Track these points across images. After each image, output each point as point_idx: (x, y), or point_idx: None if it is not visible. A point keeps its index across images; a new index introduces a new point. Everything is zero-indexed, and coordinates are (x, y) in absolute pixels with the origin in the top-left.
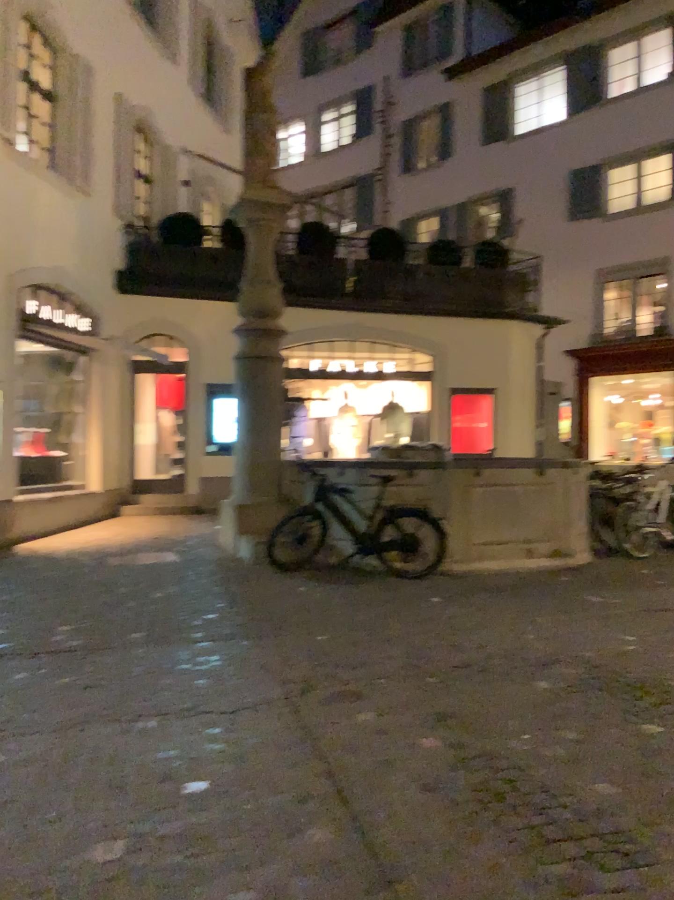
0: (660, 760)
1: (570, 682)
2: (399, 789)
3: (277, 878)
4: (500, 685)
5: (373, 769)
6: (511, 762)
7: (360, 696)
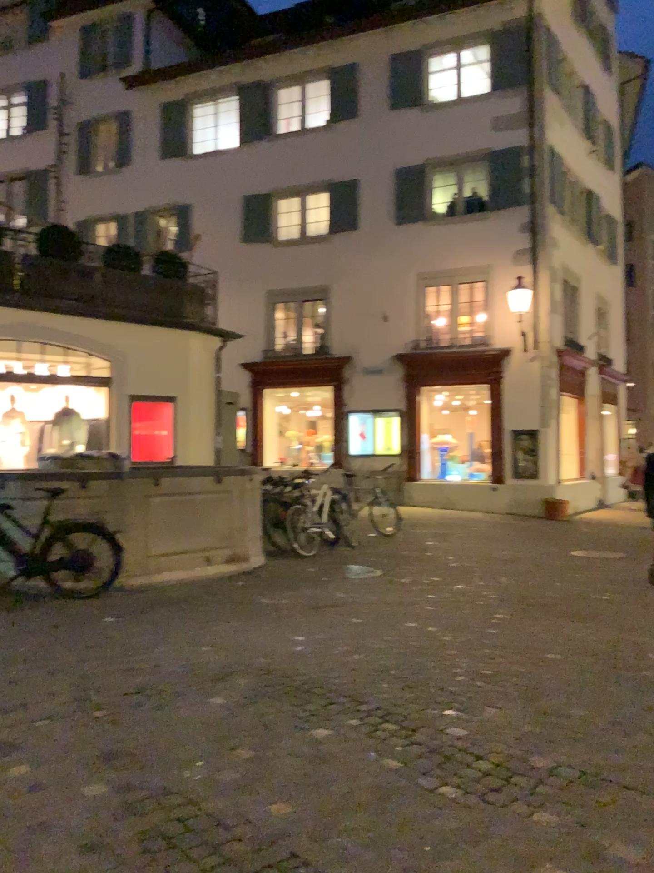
0: (329, 764)
1: (245, 693)
2: (56, 856)
3: None
4: (175, 706)
5: (25, 836)
6: (184, 795)
7: (15, 744)
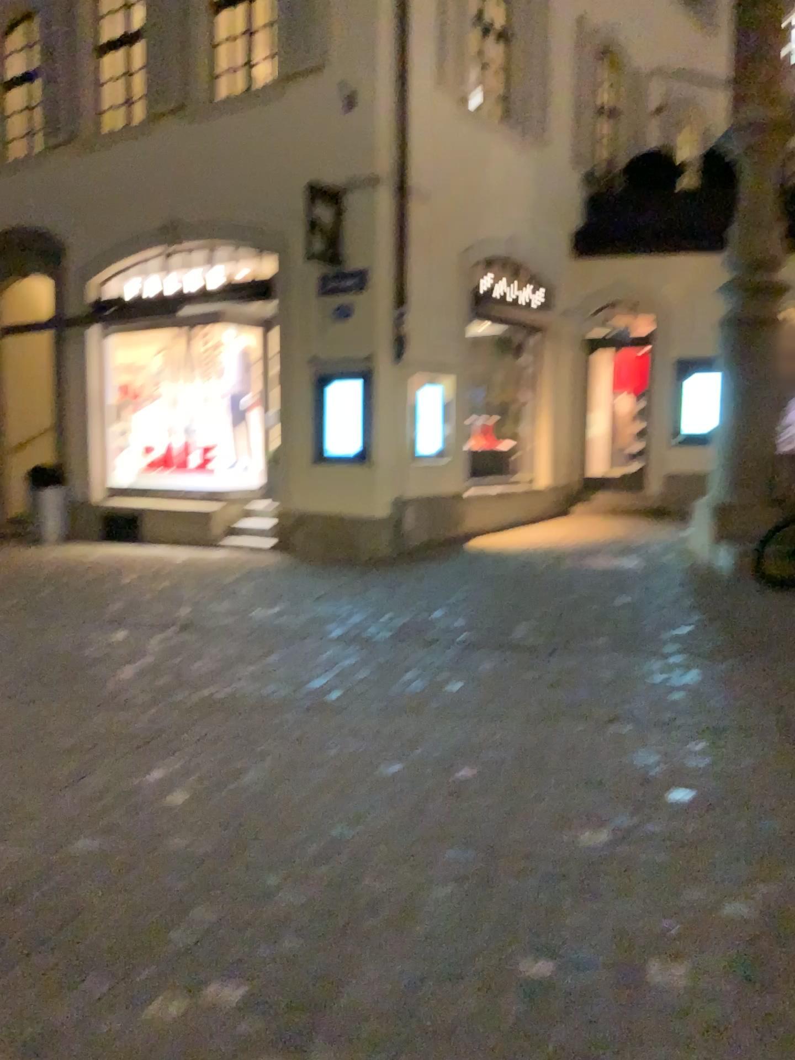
0: None
1: None
2: None
3: (779, 903)
4: None
5: None
6: None
7: None
